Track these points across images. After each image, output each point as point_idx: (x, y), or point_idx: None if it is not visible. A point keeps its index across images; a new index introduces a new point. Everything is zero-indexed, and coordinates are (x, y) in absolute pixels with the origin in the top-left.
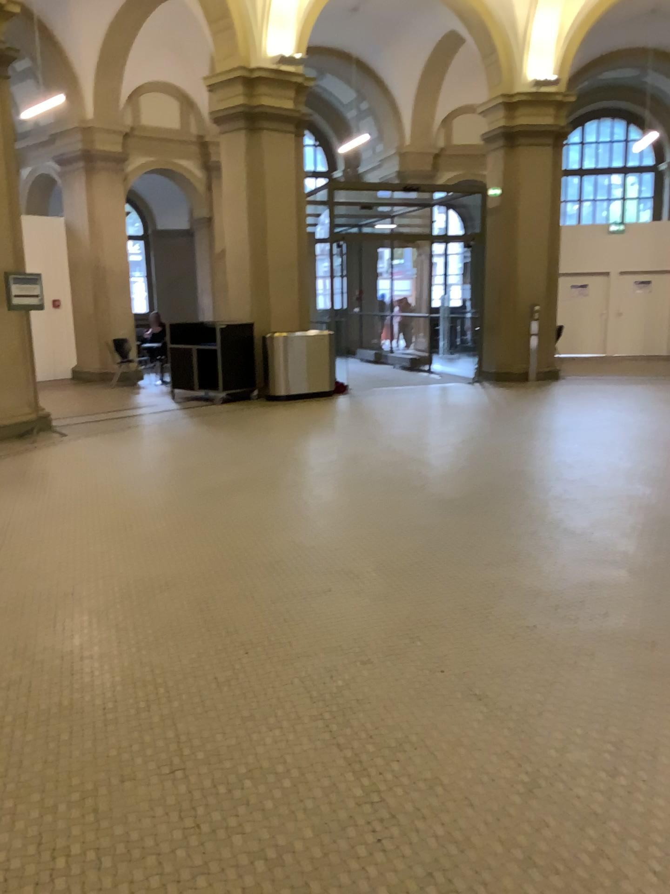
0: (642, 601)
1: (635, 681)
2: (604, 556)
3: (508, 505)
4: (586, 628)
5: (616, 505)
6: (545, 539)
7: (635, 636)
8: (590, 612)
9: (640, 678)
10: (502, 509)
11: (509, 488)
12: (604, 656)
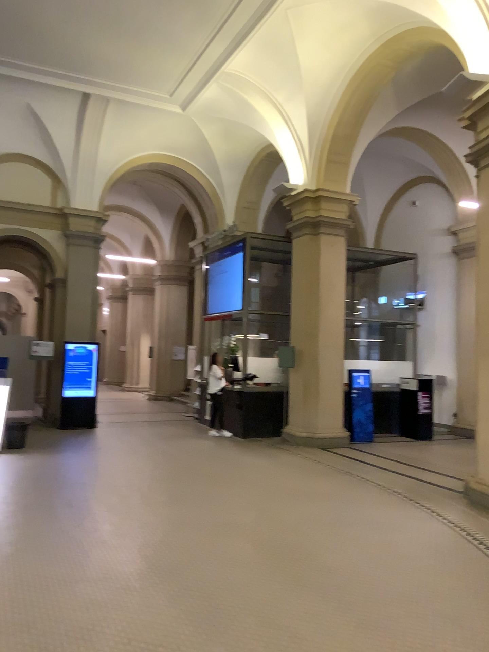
0: None
1: None
2: None
3: None
4: None
5: None
6: None
7: None
8: None
9: None
10: None
11: None
12: None
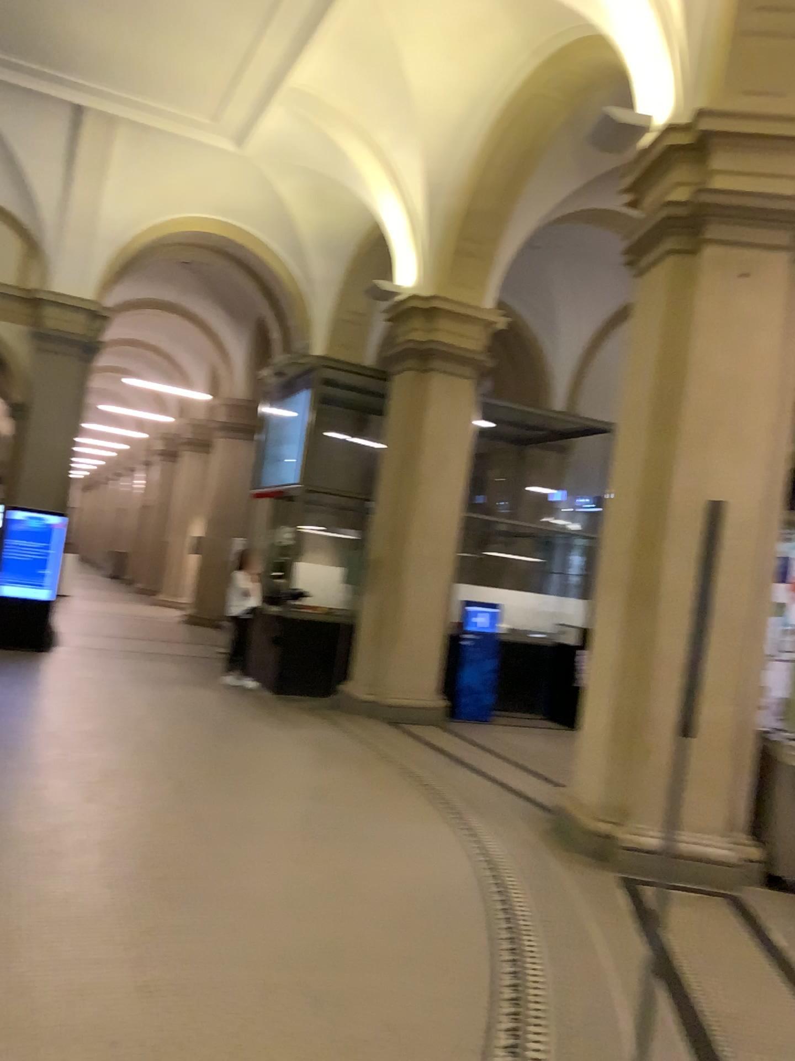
0: None
1: None
2: None
3: None
4: None
5: None
6: None
7: None
8: None
9: None
10: None
11: None
12: None
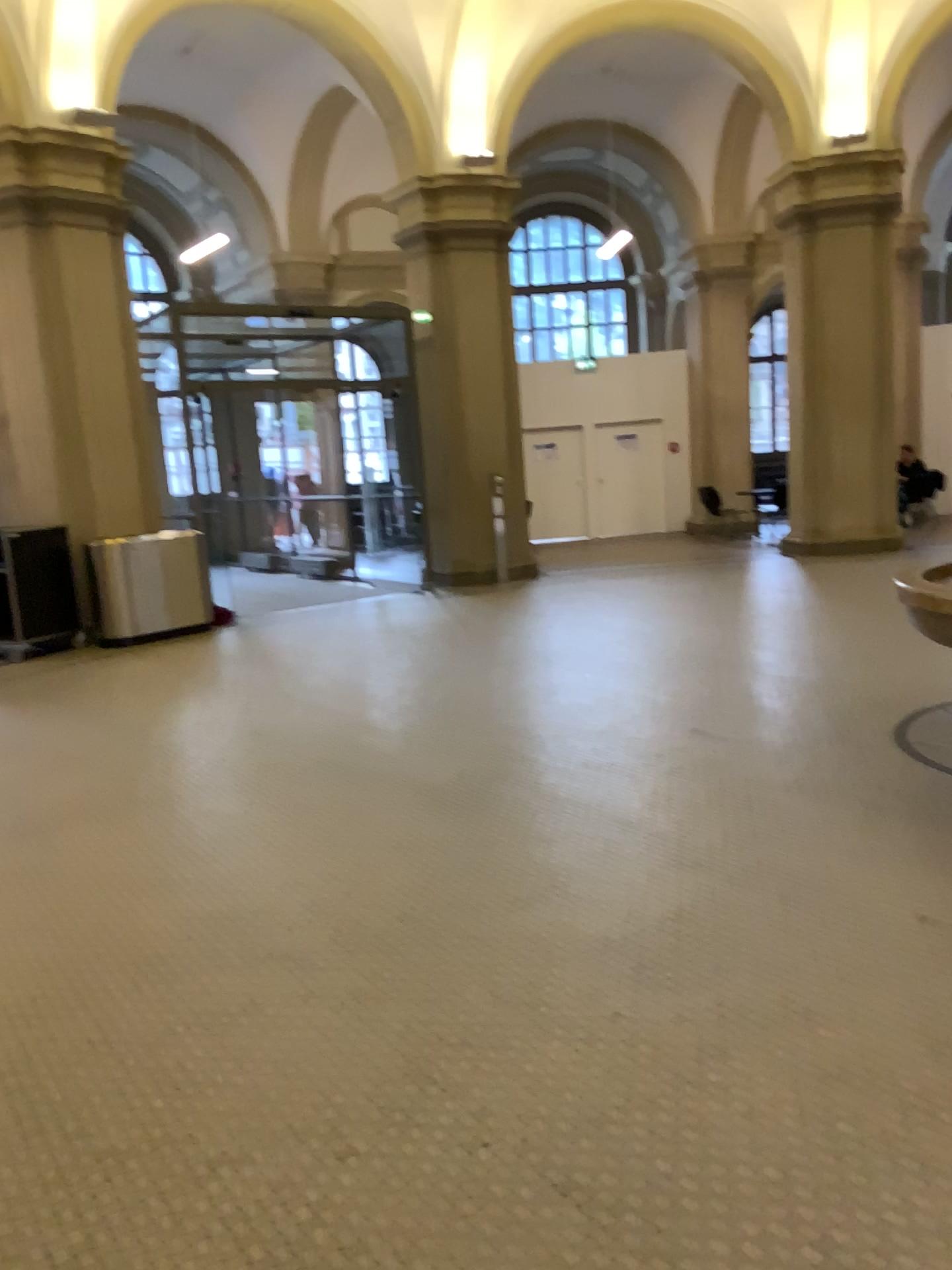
0: (765, 934)
1: (806, 1097)
2: (684, 859)
3: (517, 788)
4: (696, 1001)
5: (675, 768)
6: (588, 841)
7: (775, 1003)
8: (694, 968)
9: (811, 1089)
10: (510, 797)
11: (513, 760)
12: (743, 1055)
